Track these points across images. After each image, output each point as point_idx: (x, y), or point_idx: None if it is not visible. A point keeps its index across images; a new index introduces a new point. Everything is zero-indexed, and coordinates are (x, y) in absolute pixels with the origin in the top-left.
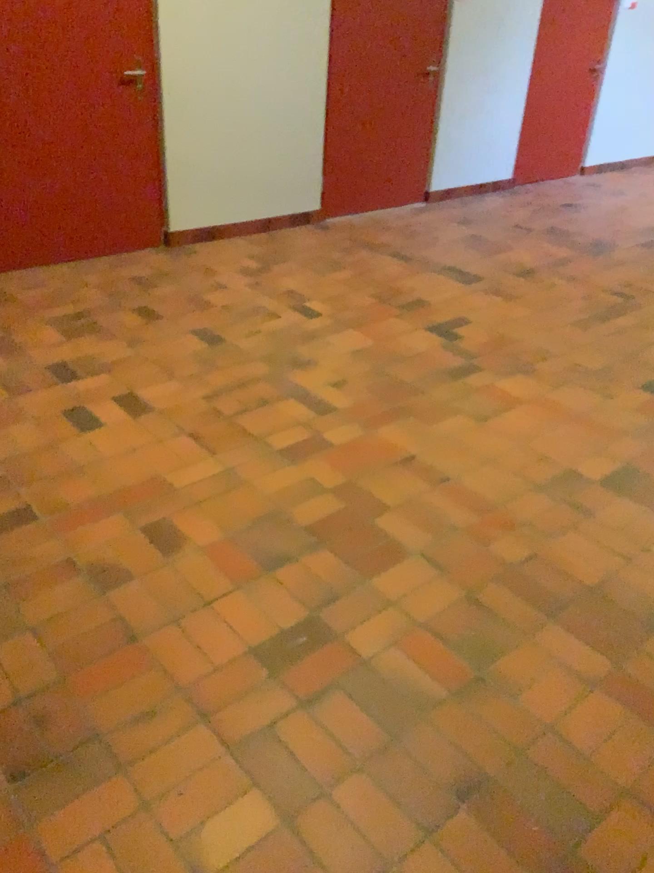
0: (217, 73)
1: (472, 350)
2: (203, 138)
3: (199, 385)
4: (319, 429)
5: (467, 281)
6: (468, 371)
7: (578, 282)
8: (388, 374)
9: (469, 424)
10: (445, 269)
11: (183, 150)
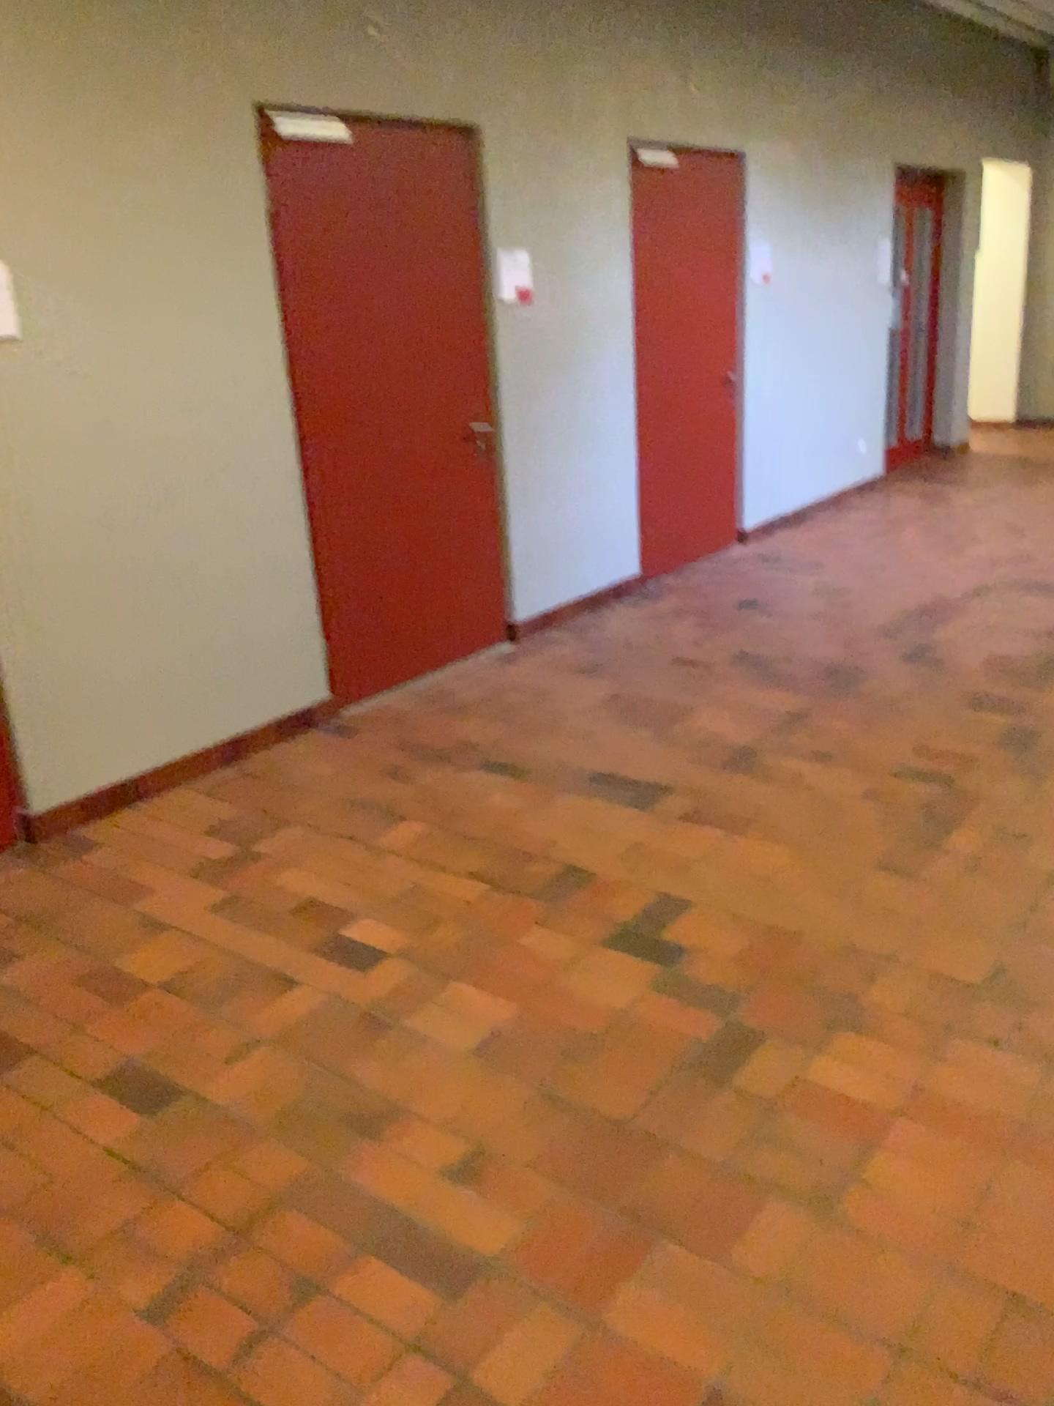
0: (88, 502)
1: (720, 982)
2: (77, 624)
3: (132, 1272)
4: (458, 1355)
5: (643, 799)
6: (734, 1051)
7: (840, 759)
8: (569, 1102)
9: (801, 1227)
10: (594, 781)
11: (38, 657)
